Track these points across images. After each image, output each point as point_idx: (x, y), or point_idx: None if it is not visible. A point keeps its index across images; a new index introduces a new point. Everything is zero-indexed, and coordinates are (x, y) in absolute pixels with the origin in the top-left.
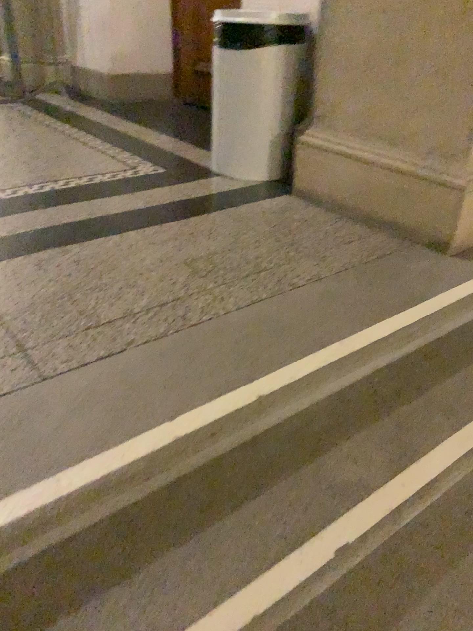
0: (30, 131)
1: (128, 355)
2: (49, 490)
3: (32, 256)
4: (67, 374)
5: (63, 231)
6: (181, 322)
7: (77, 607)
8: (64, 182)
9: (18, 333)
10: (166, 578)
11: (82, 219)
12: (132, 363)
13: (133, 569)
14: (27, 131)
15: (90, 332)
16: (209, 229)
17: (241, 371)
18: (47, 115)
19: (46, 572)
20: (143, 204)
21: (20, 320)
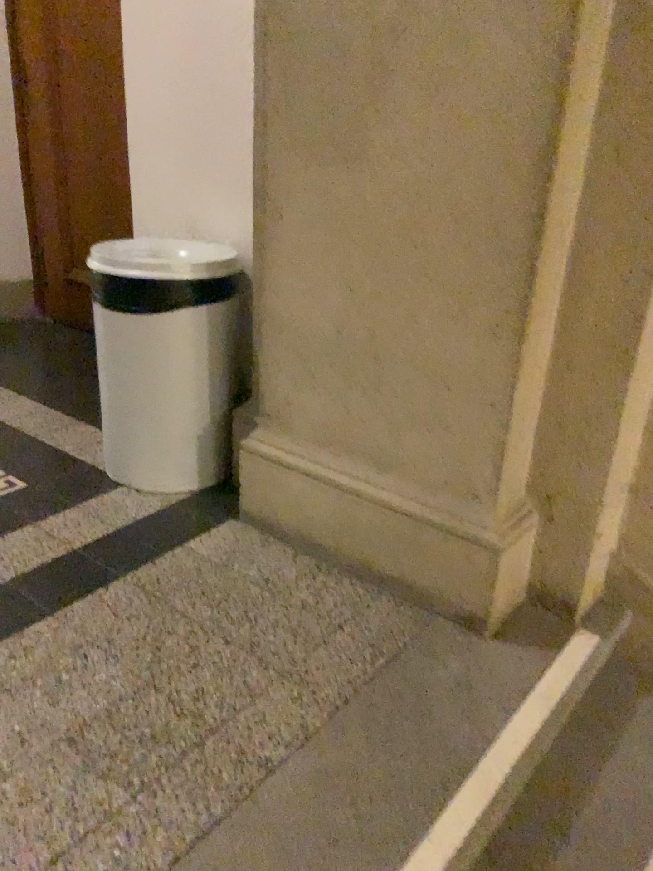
0: None
1: None
2: None
3: None
4: None
5: None
6: None
7: None
8: None
9: None
10: None
11: None
12: None
13: None
14: None
15: None
16: (108, 635)
17: None
18: None
19: None
20: None
21: None
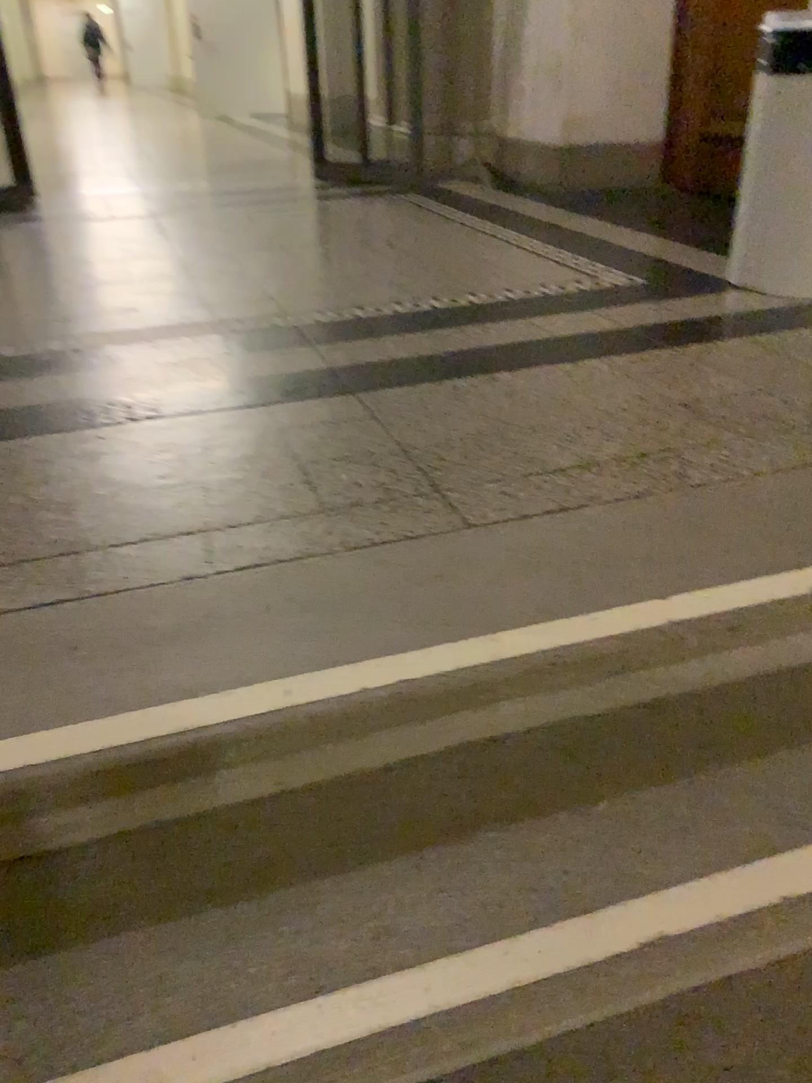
0: (432, 229)
1: (594, 513)
2: (487, 649)
3: (445, 382)
4: (503, 524)
5: (487, 355)
6: (677, 481)
7: (507, 822)
8: (487, 294)
9: (431, 469)
10: (640, 818)
11: (516, 341)
12: (600, 523)
13: (589, 796)
14: (428, 229)
15: (534, 479)
16: (723, 364)
17: (781, 553)
18: (457, 209)
19: (463, 774)
20: (611, 326)
21: (433, 455)
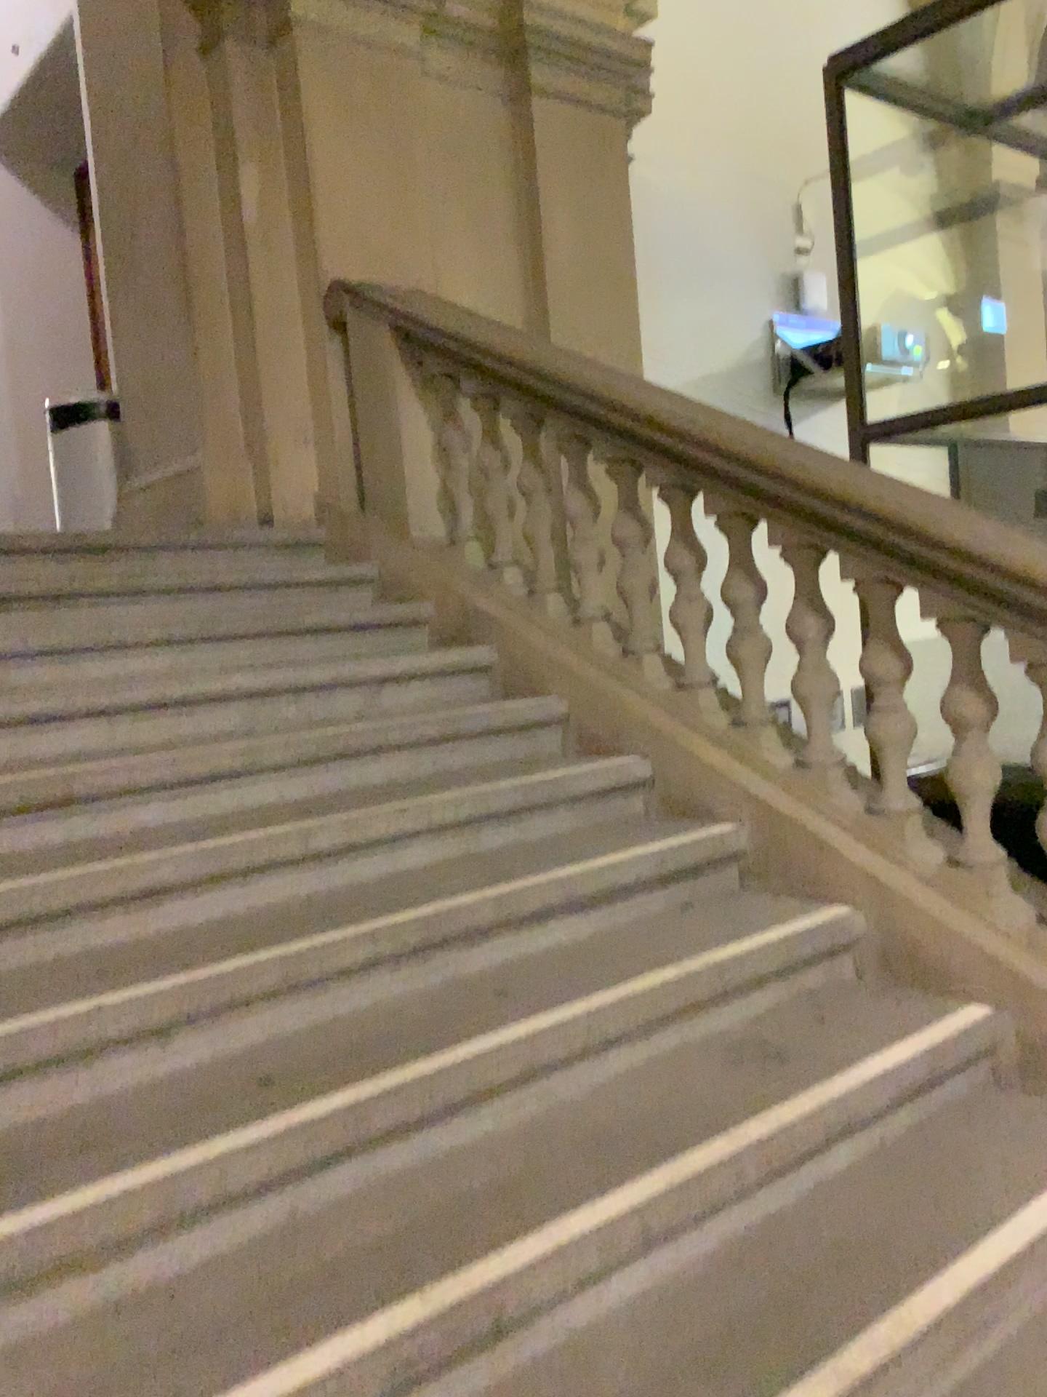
0: None
1: None
2: None
3: None
4: None
5: None
6: None
7: None
8: None
9: None
10: None
11: None
12: None
13: None
14: None
15: None
16: None
17: None
18: None
19: None
20: None
21: None
